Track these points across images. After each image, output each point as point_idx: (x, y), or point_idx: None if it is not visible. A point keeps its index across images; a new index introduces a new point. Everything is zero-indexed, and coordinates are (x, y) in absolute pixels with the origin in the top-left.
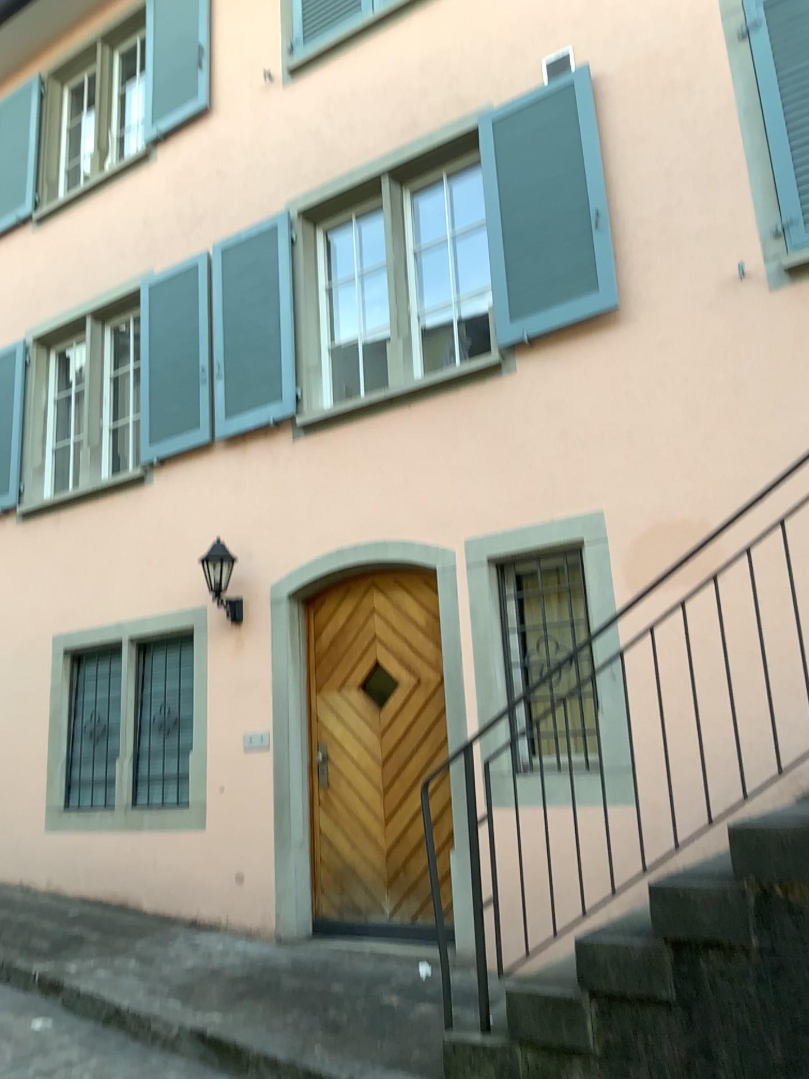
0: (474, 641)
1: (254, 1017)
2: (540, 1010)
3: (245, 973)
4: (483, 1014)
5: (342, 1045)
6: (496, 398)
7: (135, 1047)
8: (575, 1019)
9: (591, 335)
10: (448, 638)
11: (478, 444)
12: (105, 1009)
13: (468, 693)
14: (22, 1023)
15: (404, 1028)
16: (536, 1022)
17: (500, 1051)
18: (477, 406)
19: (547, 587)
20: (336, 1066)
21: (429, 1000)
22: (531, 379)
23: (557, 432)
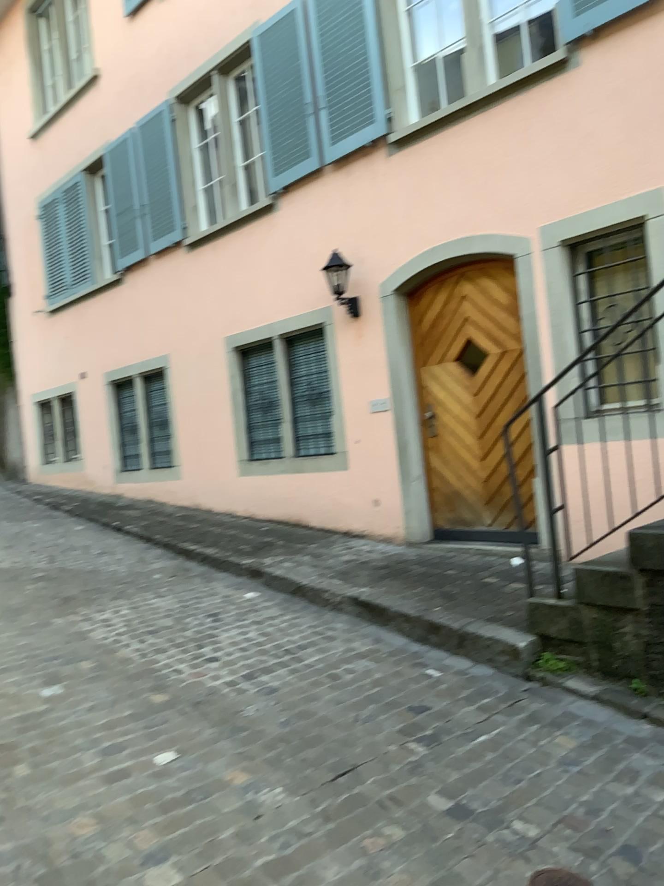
0: (547, 313)
1: (392, 591)
2: (597, 582)
3: (384, 564)
4: (555, 585)
5: (454, 608)
6: (561, 94)
7: (314, 609)
8: (625, 587)
9: (650, 18)
10: (525, 312)
11: (545, 140)
12: (292, 587)
13: (544, 356)
14: (239, 595)
15: (500, 598)
16: (595, 590)
17: (568, 609)
18: (544, 105)
19: (611, 261)
20: (451, 620)
21: (519, 580)
22: (593, 71)
23: (619, 119)
